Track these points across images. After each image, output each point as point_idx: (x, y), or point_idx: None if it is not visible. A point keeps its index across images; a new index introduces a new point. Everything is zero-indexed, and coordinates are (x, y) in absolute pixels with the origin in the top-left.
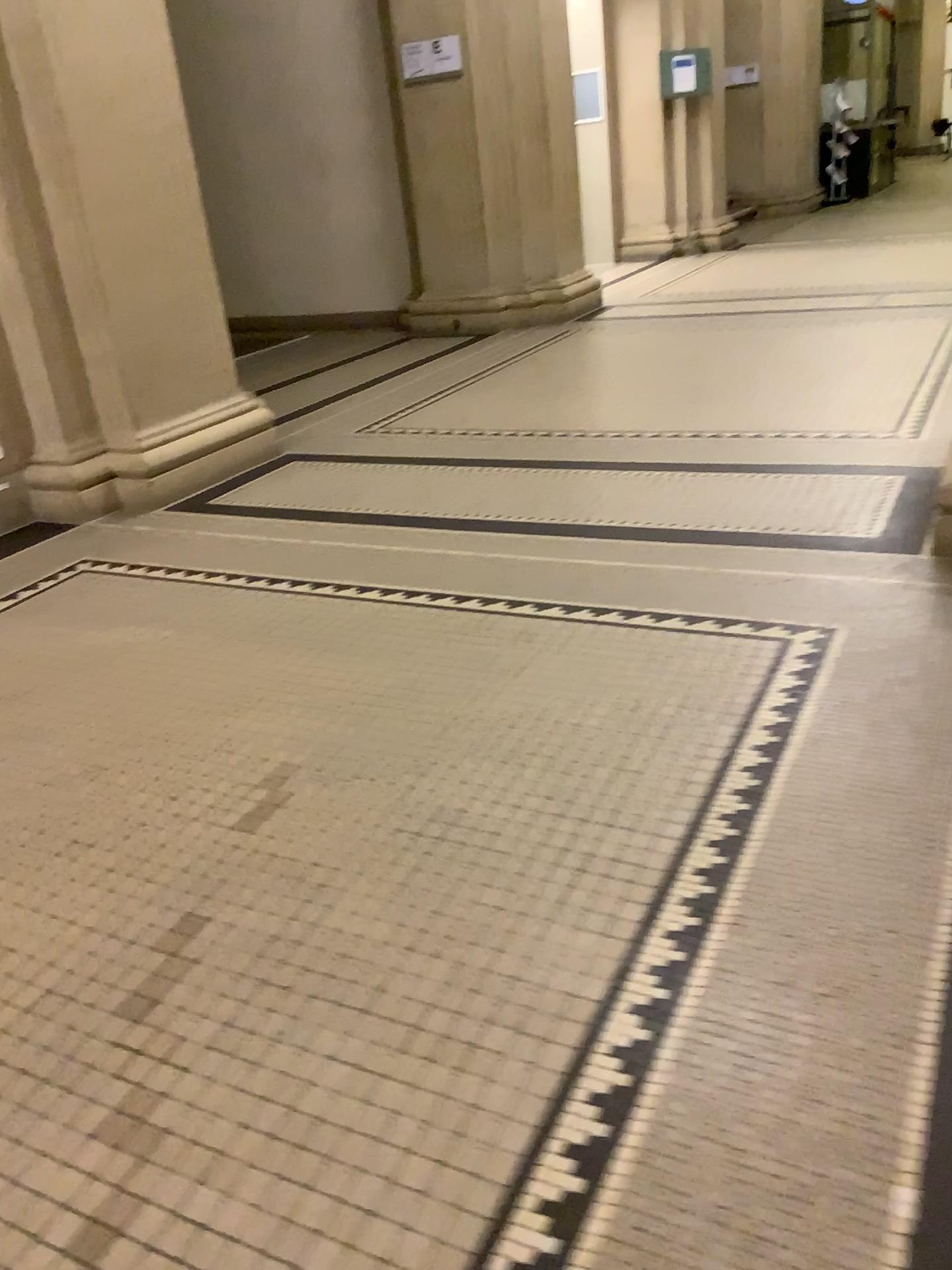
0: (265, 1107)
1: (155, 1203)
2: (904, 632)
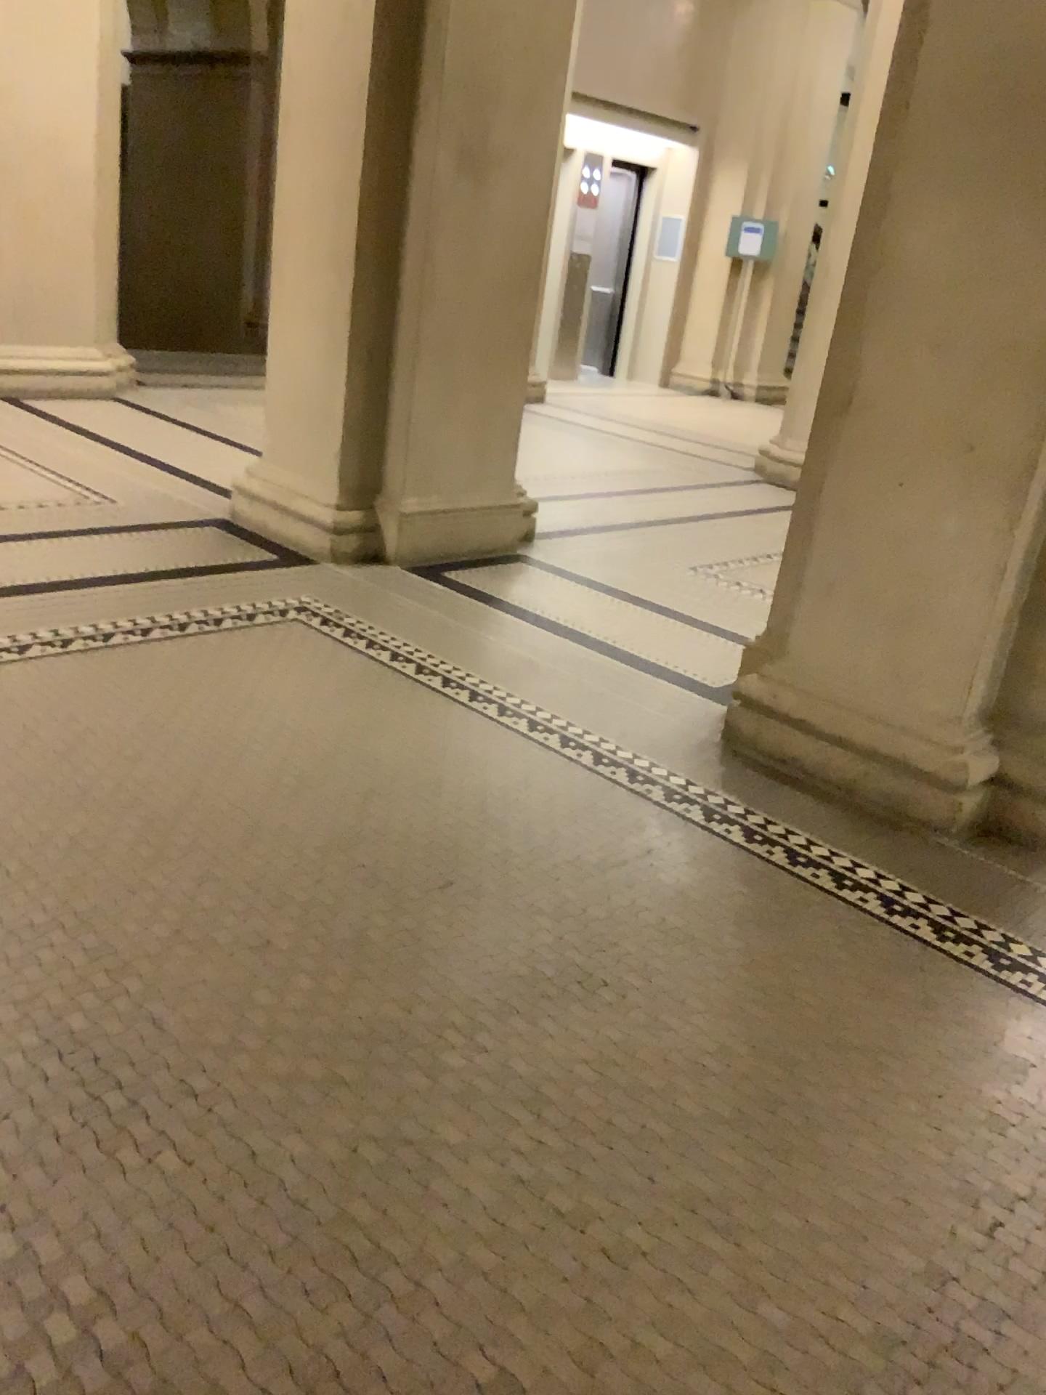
0: None
1: None
2: (122, 504)
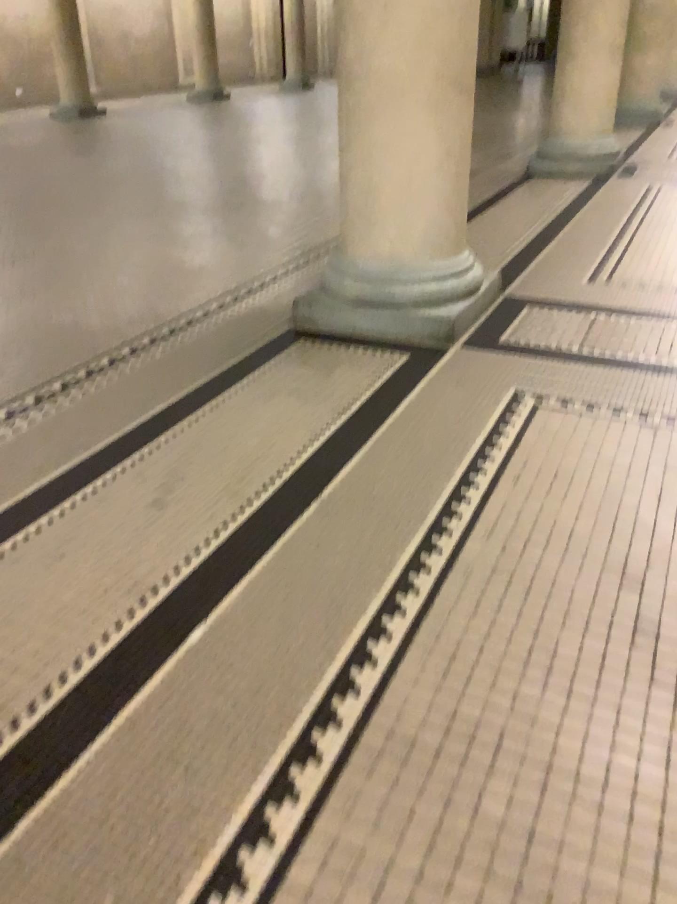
0: (644, 652)
1: (672, 609)
2: None
